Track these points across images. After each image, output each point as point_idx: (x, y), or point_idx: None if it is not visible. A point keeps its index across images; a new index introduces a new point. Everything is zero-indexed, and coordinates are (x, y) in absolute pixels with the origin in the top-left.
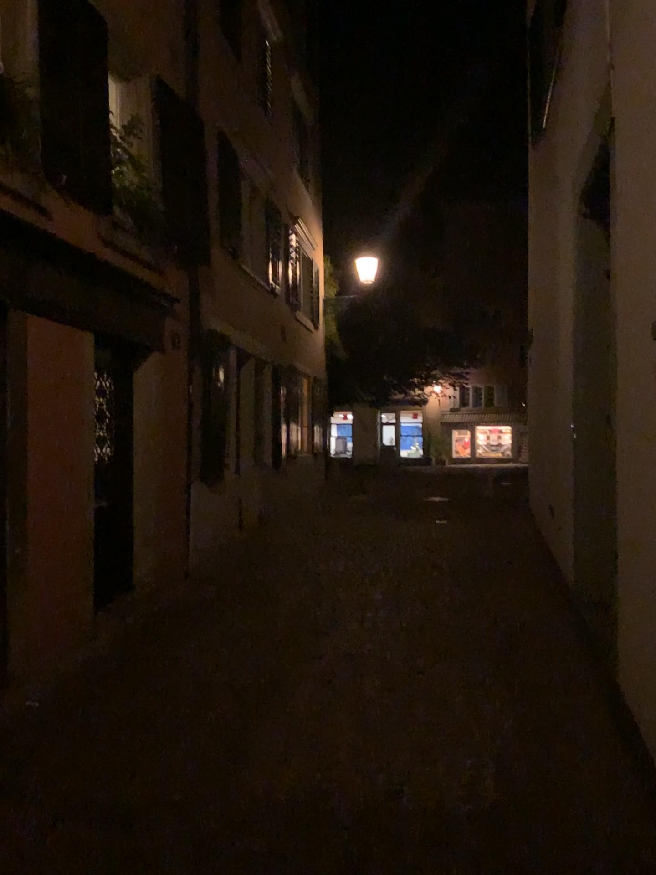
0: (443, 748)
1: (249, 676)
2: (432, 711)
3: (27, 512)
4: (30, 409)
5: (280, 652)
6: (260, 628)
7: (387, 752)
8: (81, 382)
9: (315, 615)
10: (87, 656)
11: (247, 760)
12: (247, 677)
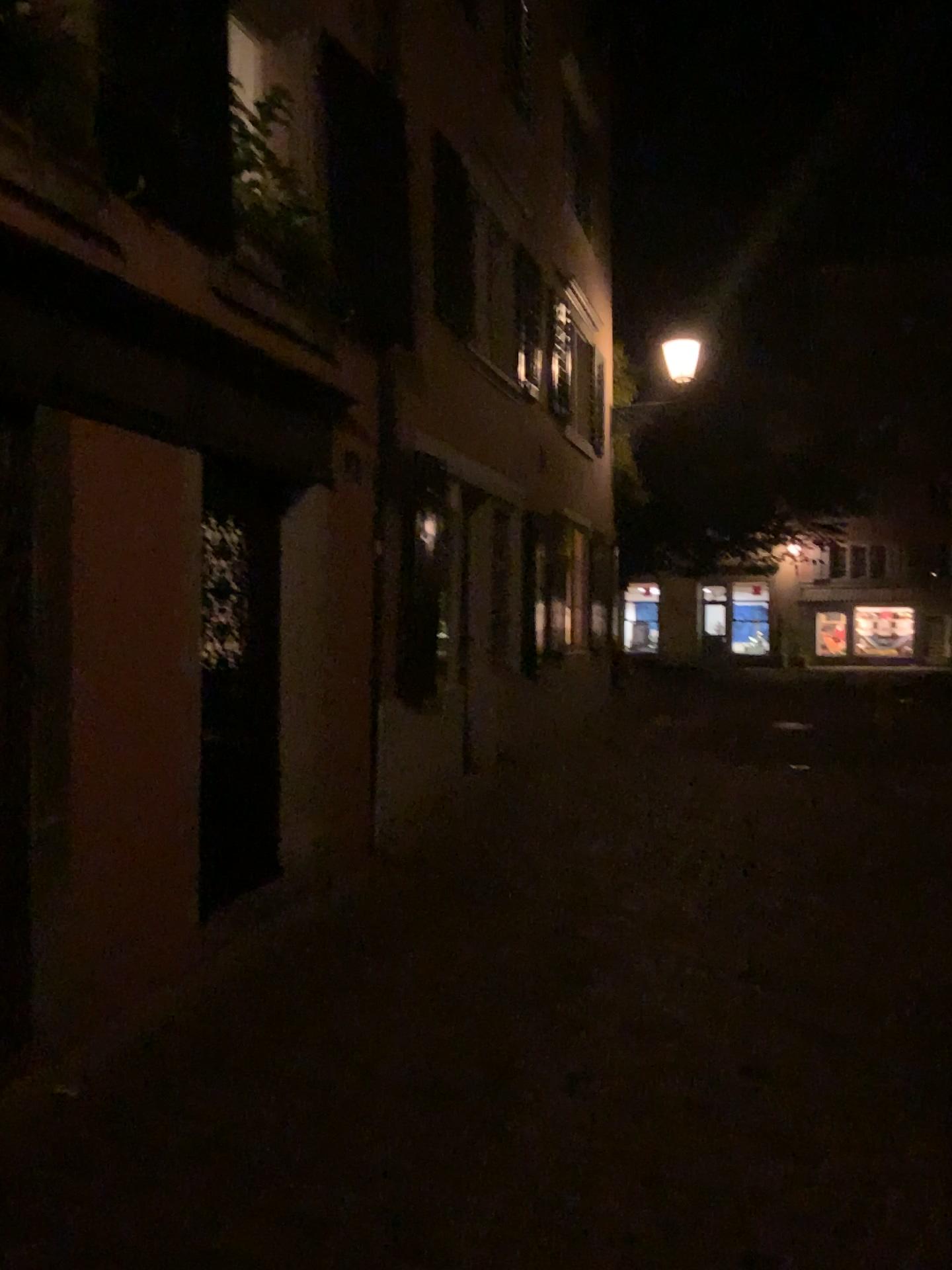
0: (803, 1266)
1: (444, 1060)
2: (781, 1169)
3: (67, 757)
4: (73, 580)
5: (506, 1009)
6: (477, 957)
7: (689, 1262)
8: (174, 535)
9: (574, 937)
10: (178, 999)
11: (413, 1259)
12: (442, 1061)
